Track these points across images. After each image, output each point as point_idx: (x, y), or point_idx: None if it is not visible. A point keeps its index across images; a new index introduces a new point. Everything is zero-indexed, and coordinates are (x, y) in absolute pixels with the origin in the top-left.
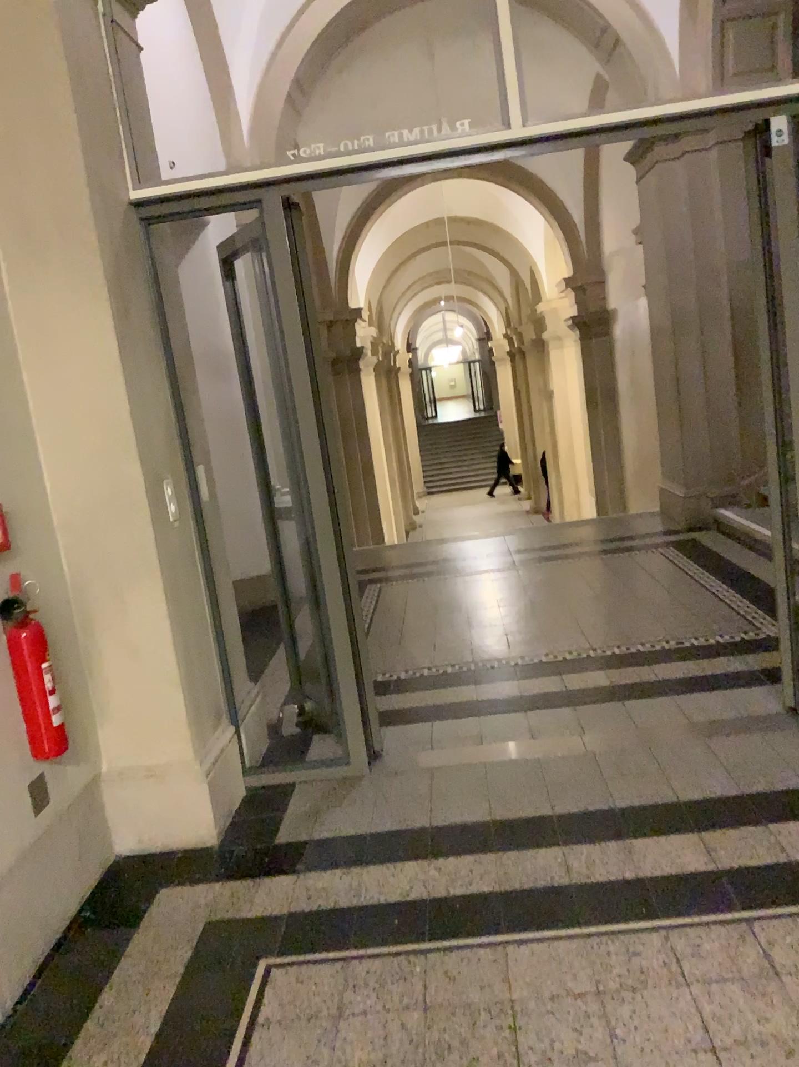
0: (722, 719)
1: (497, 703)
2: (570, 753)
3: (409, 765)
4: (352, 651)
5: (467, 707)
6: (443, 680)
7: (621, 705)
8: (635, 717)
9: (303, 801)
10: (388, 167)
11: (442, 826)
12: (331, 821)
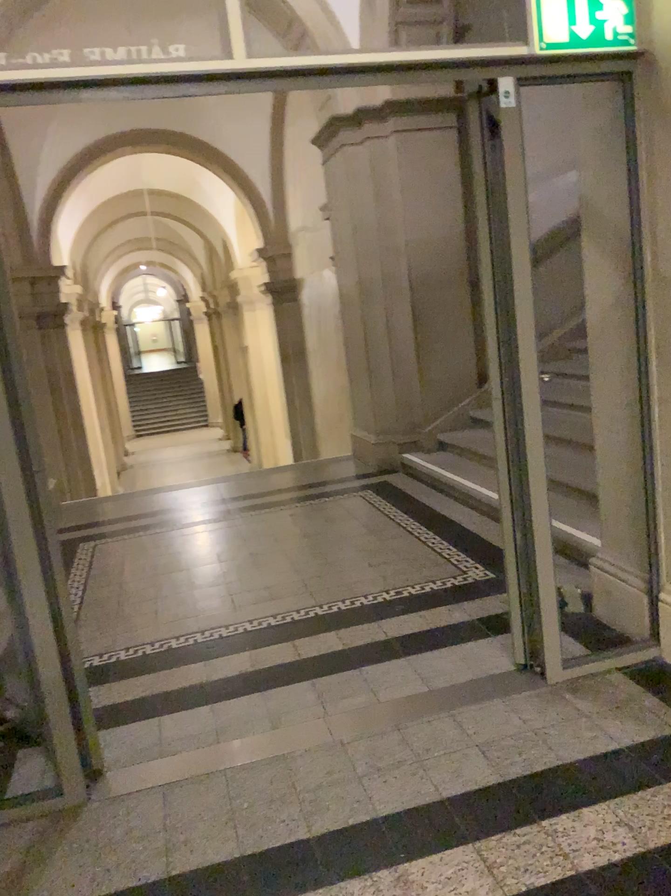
0: (457, 681)
1: (227, 680)
2: (314, 742)
3: (135, 780)
4: (62, 657)
5: (196, 689)
6: (167, 655)
7: (356, 672)
8: (374, 687)
9: (2, 856)
10: (89, 87)
11: (181, 874)
12: (39, 886)
